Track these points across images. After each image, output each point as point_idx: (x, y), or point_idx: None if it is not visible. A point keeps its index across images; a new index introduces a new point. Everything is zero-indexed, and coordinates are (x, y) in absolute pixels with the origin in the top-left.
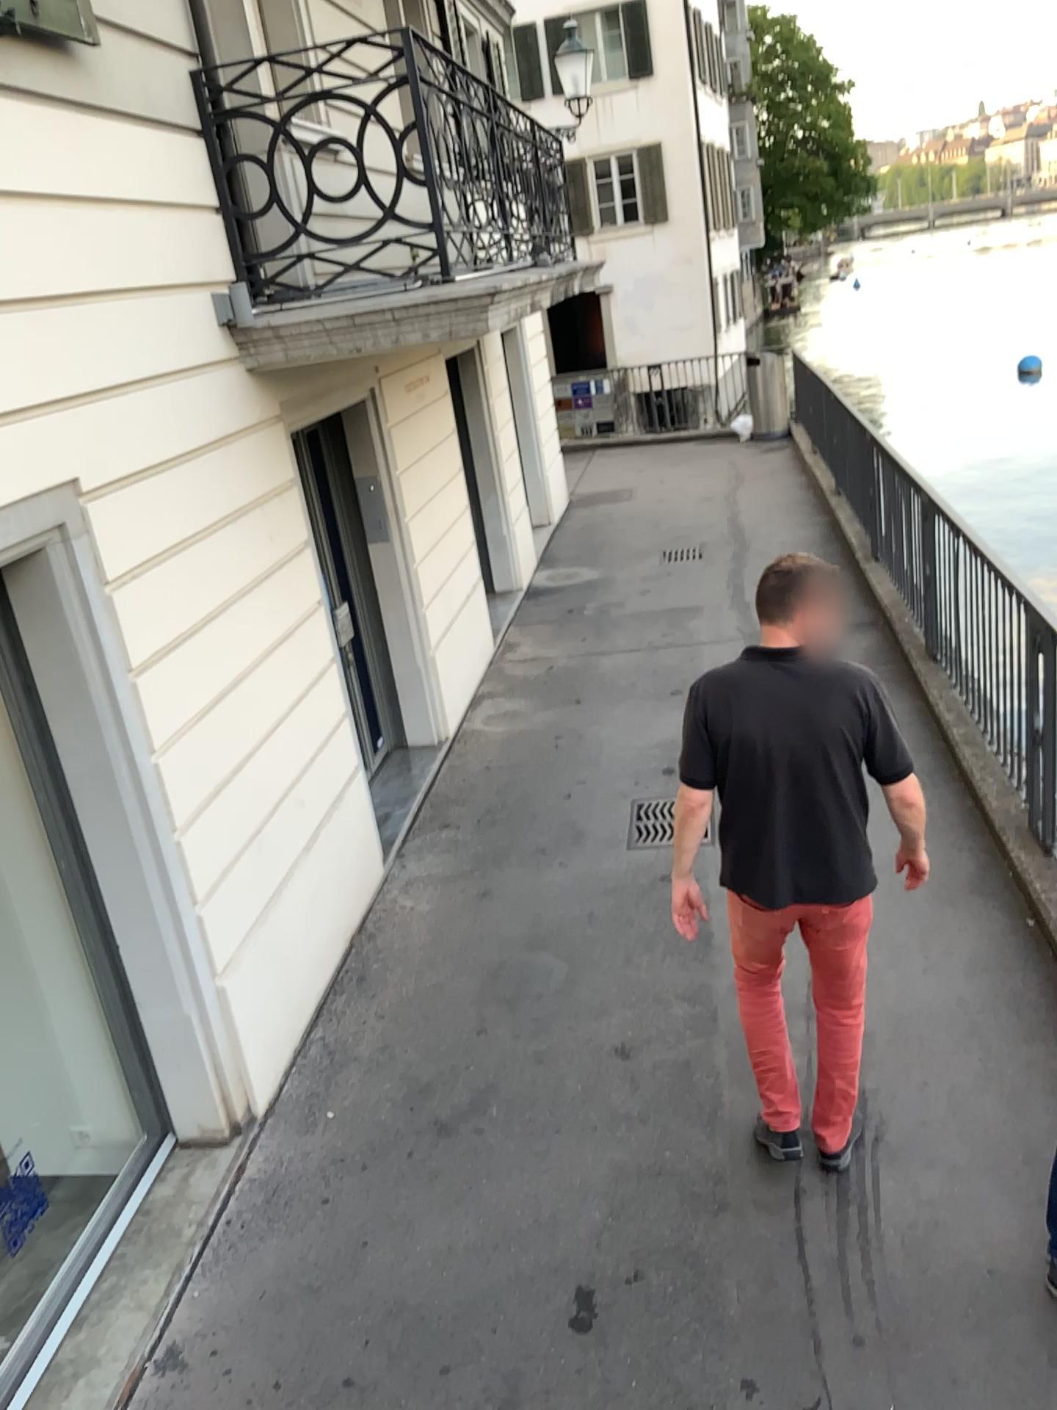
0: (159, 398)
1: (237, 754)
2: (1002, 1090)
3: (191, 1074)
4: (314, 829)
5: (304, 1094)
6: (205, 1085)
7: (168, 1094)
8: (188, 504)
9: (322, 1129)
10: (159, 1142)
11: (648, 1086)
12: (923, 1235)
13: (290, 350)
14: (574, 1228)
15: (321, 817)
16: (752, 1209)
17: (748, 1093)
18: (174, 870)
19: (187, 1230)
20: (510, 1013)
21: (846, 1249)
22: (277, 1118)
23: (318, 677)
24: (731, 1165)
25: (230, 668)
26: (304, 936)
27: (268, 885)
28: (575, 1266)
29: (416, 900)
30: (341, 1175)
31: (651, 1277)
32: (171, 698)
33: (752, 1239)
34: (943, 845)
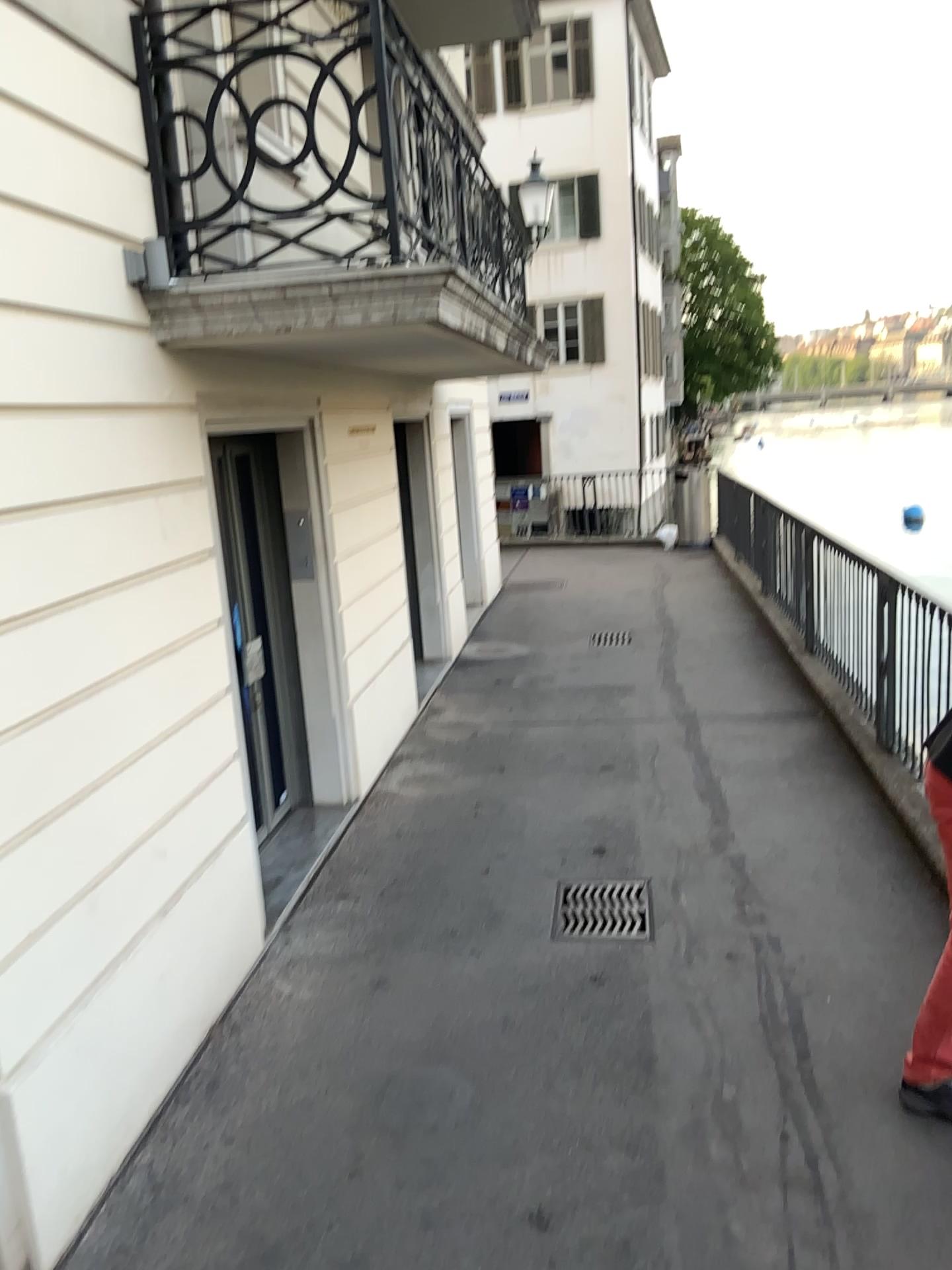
0: (24, 323)
1: (78, 781)
2: None
3: None
4: (179, 887)
5: (108, 1249)
6: None
7: None
8: (49, 461)
9: None
10: None
11: None
12: None
13: (208, 320)
14: None
15: (189, 873)
16: None
17: None
18: None
19: None
20: (395, 1147)
21: None
22: None
23: (205, 705)
24: None
25: (82, 672)
26: (146, 1023)
27: (101, 954)
28: None
29: (297, 984)
30: None
31: None
32: None
33: None
34: (922, 960)
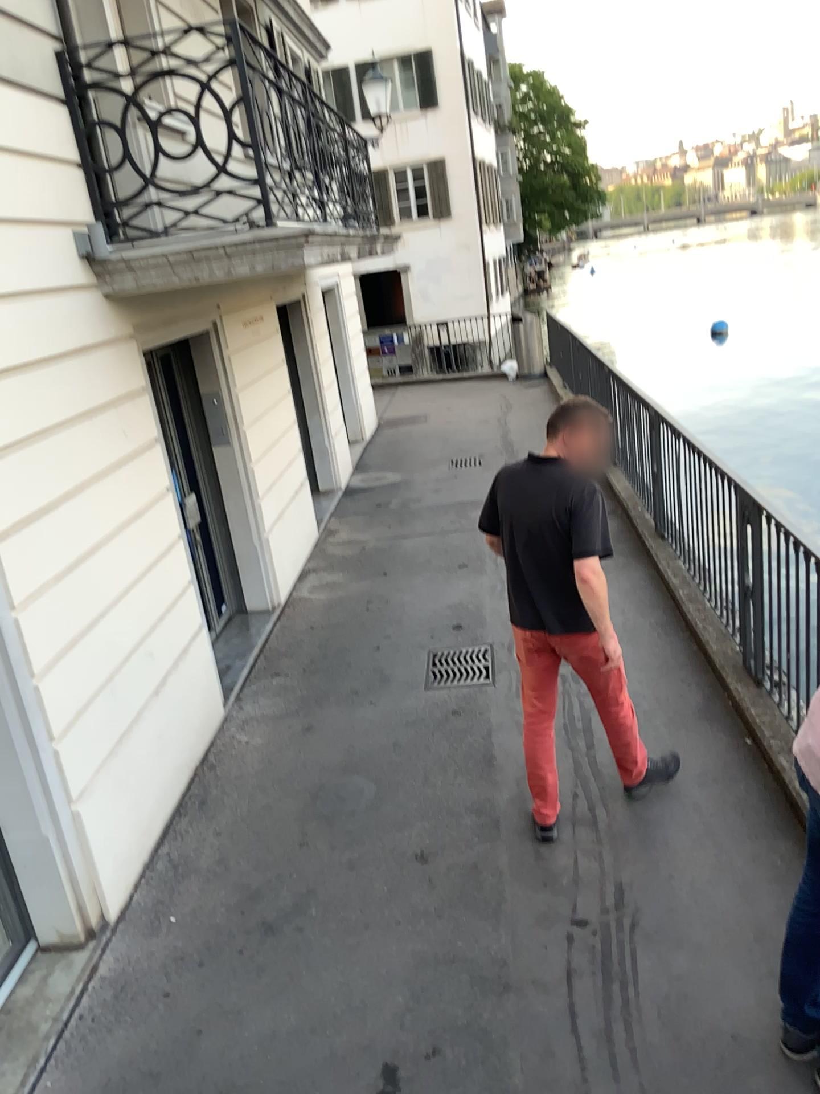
0: (22, 309)
1: (92, 612)
2: (734, 879)
3: (48, 889)
4: (163, 677)
5: (150, 902)
6: (61, 899)
7: (28, 907)
8: (49, 401)
9: (164, 933)
10: (21, 951)
11: (443, 886)
12: (675, 1006)
13: (140, 279)
14: (380, 1012)
15: (168, 667)
16: (532, 989)
17: (526, 888)
18: (32, 711)
19: (40, 1029)
20: (326, 827)
21: (612, 1021)
22: (125, 925)
23: (166, 551)
24: (512, 951)
25: (86, 540)
26: (152, 768)
27: (120, 724)
28: (381, 1045)
29: (250, 736)
30: (179, 973)
31: (446, 1053)
32: (31, 563)
33: (532, 1015)
34: (676, 680)
